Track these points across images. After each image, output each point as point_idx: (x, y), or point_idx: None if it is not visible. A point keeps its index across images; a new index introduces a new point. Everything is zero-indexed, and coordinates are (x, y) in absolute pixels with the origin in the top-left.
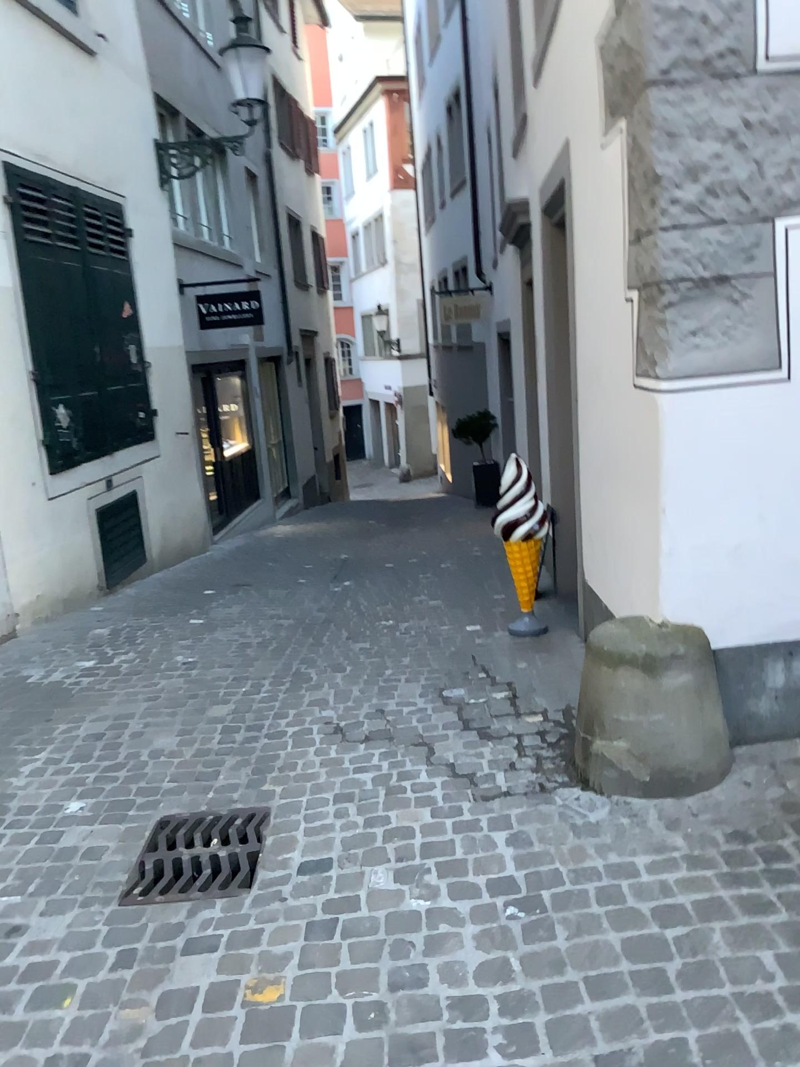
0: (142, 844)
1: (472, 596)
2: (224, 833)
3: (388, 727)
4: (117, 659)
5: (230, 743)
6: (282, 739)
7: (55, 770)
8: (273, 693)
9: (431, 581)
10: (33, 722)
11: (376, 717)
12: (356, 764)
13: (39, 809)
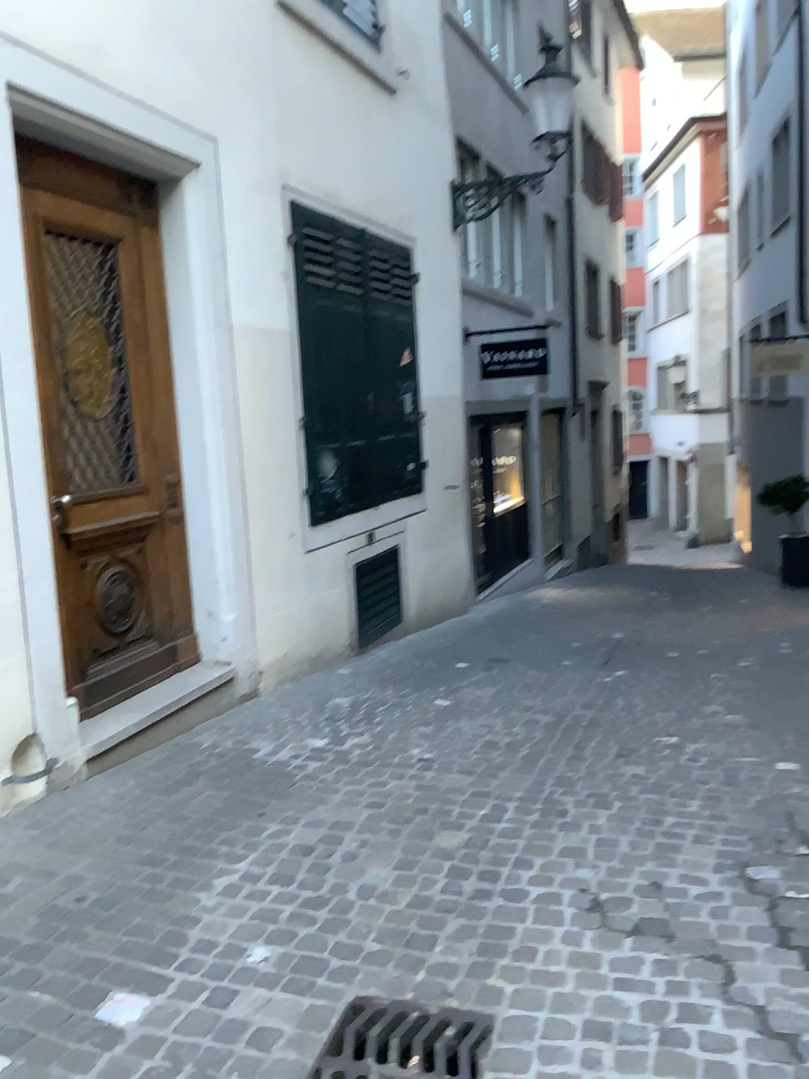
0: (322, 1044)
1: (785, 720)
2: (428, 1053)
3: (667, 916)
4: (348, 745)
5: (456, 896)
6: (522, 906)
7: (249, 893)
8: (518, 828)
9: (728, 690)
10: (242, 817)
11: (651, 897)
12: (619, 974)
13: (217, 951)
